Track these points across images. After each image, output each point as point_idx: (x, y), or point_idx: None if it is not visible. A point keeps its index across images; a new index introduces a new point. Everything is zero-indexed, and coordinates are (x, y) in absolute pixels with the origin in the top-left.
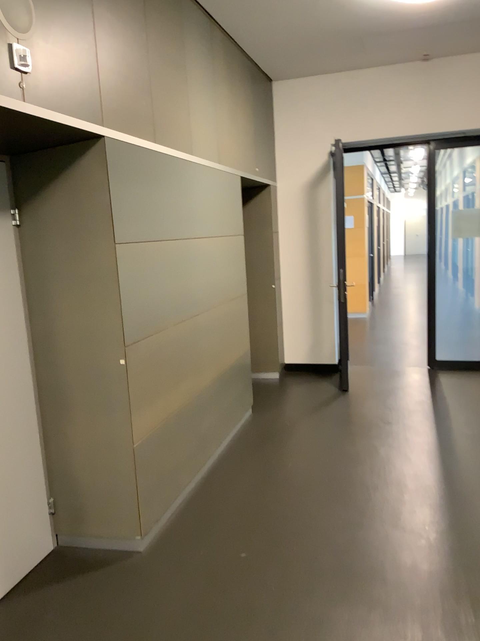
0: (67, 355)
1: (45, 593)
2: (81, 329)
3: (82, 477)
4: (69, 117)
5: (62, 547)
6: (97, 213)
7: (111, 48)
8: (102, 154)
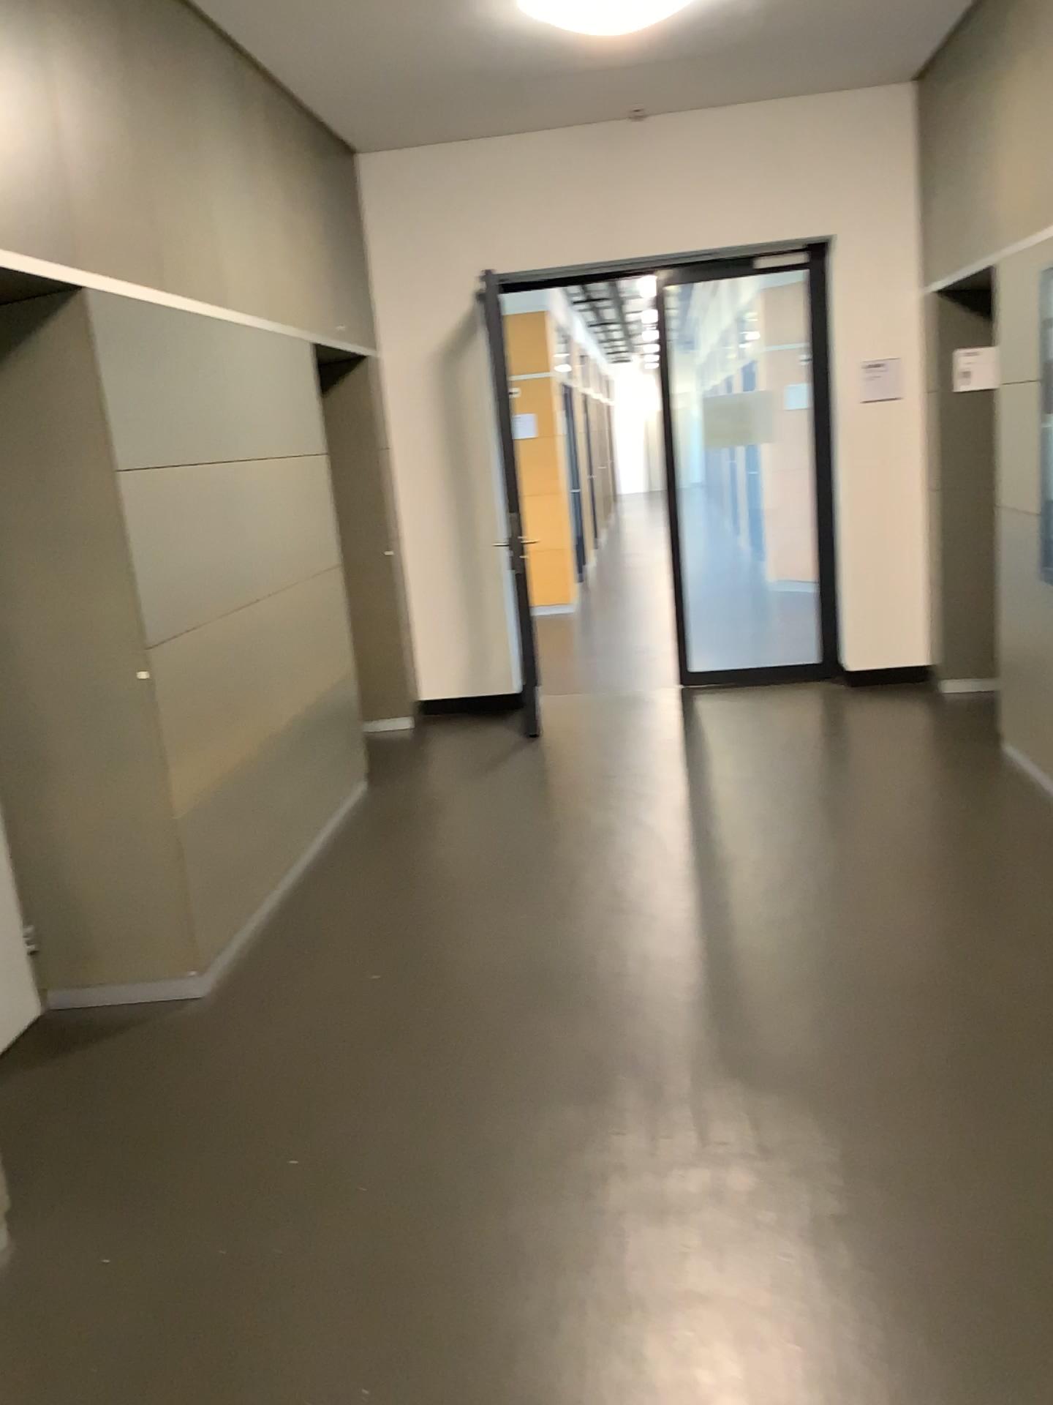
0: (43, 671)
1: (49, 1065)
2: (67, 625)
3: (87, 883)
4: (35, 264)
5: (59, 1007)
6: (82, 422)
7: (84, 135)
8: (83, 320)
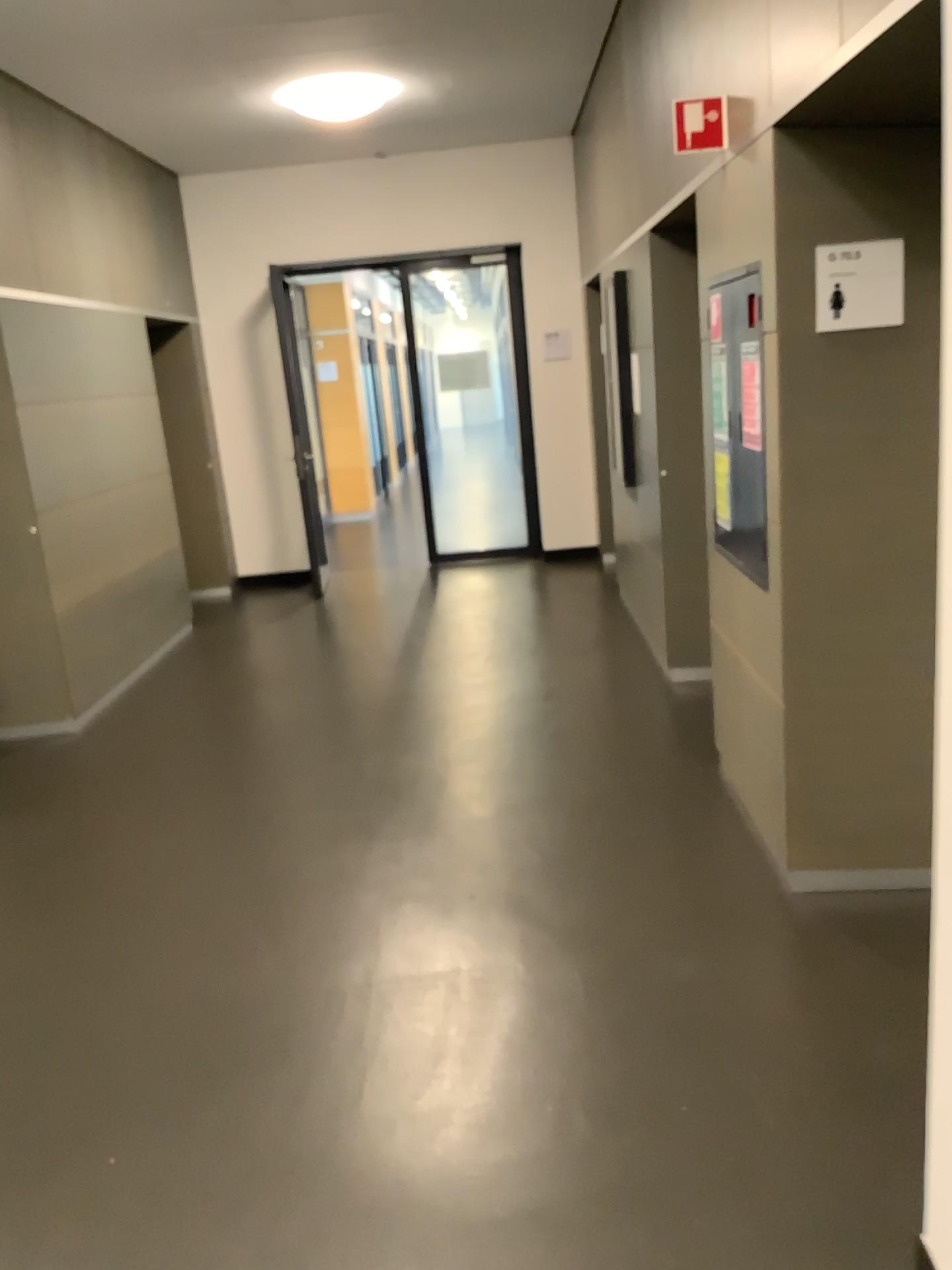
0: None
1: None
2: None
3: None
4: None
5: None
6: None
7: None
8: None
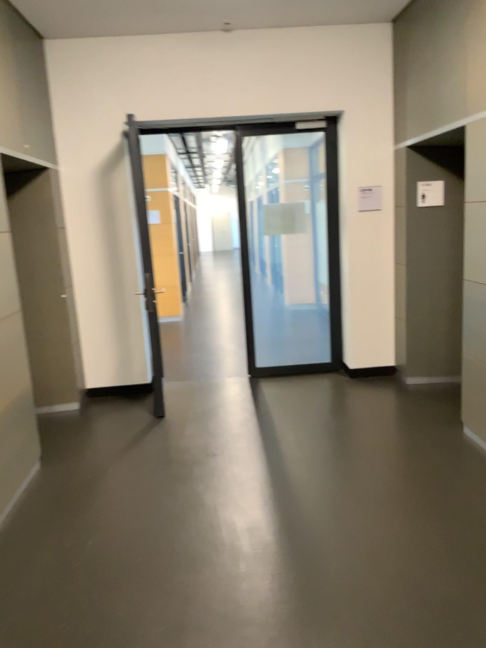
0: None
1: None
2: None
3: None
4: None
5: None
6: None
7: None
8: None
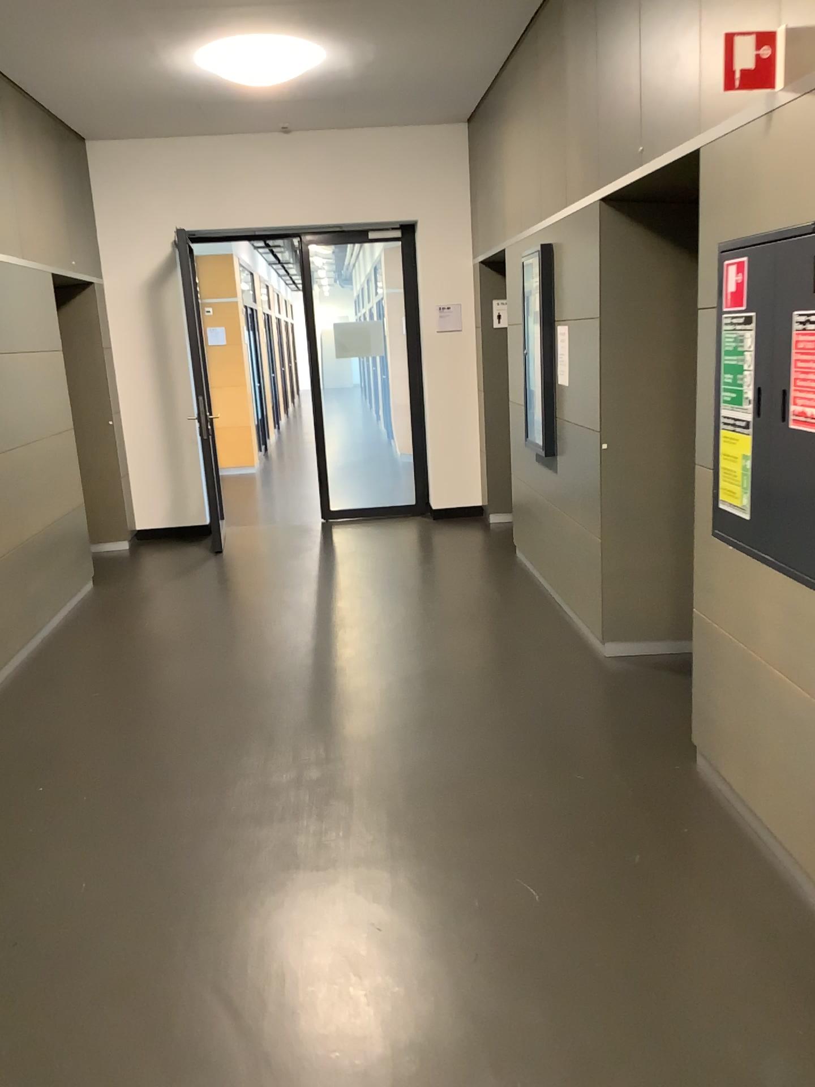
0: None
1: None
2: None
3: None
4: None
5: None
6: None
7: None
8: None
